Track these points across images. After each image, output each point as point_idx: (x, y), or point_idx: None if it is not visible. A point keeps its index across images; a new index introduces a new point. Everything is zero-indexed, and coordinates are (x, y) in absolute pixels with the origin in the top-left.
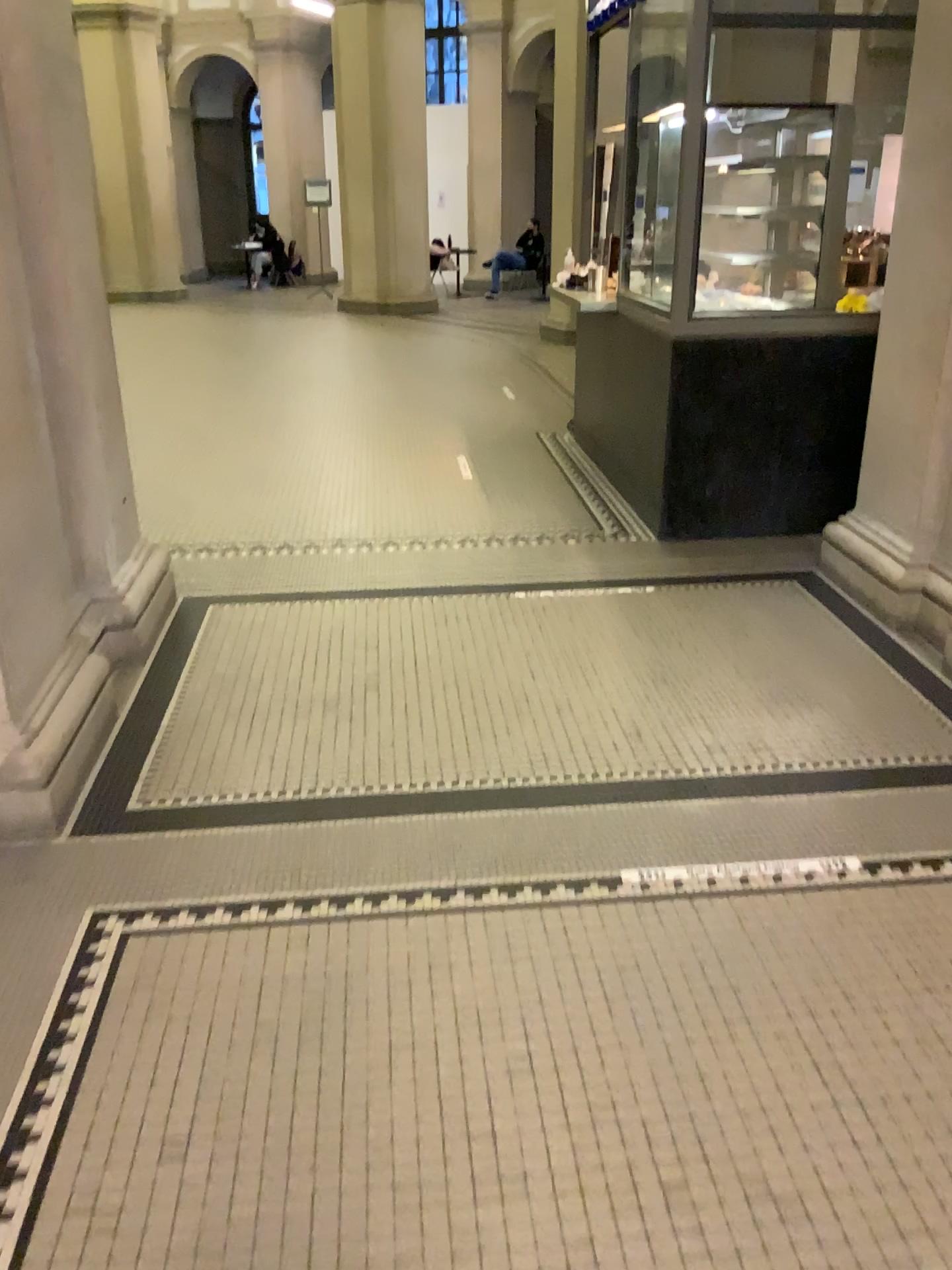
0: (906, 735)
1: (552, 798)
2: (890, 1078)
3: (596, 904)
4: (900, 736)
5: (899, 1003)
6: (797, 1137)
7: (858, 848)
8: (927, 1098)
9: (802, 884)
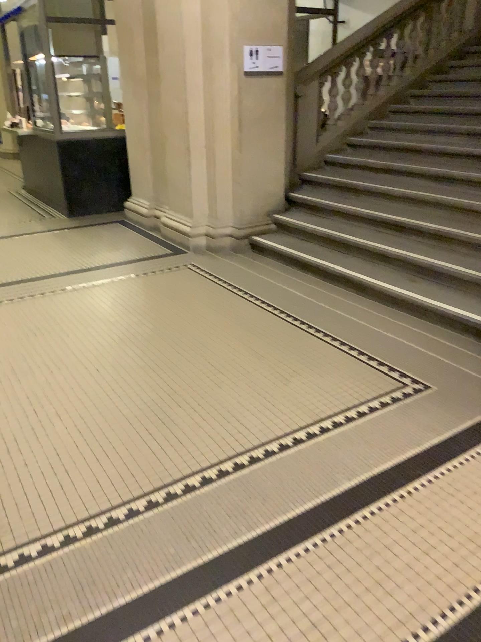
0: (151, 250)
1: (44, 277)
2: (140, 302)
3: (62, 292)
4: (149, 250)
5: (143, 292)
6: (117, 312)
7: (135, 271)
8: (148, 302)
9: (120, 279)
